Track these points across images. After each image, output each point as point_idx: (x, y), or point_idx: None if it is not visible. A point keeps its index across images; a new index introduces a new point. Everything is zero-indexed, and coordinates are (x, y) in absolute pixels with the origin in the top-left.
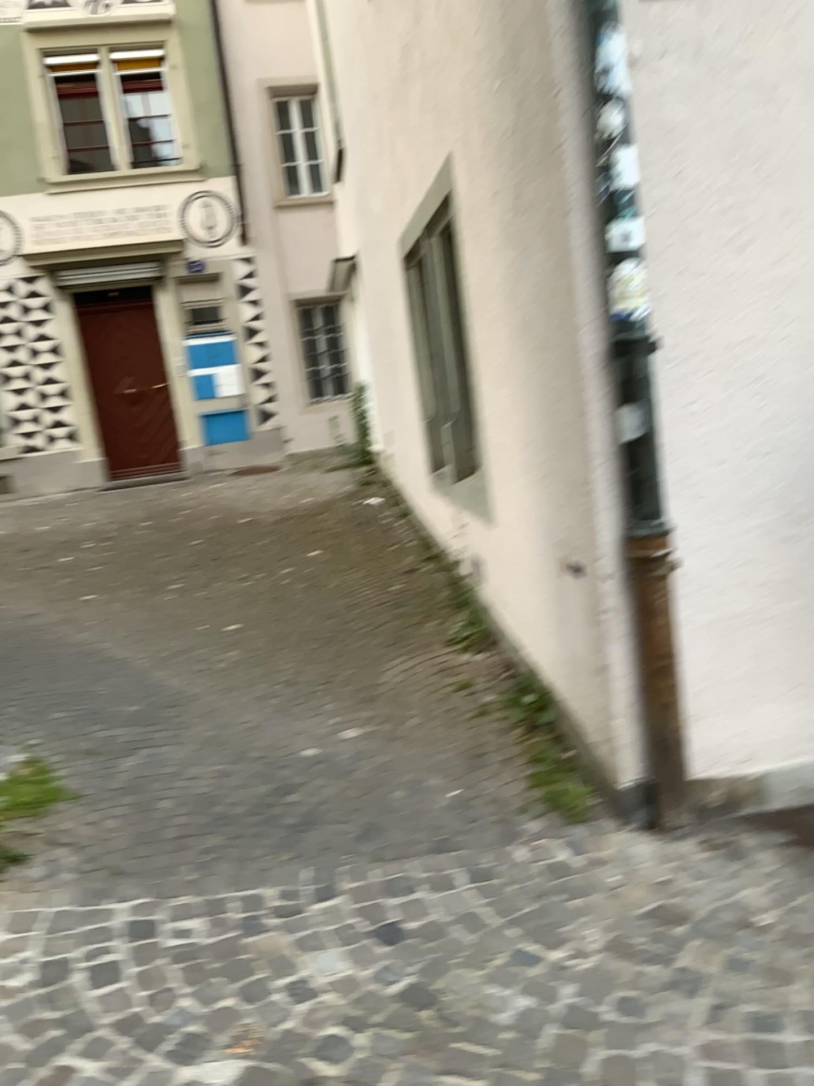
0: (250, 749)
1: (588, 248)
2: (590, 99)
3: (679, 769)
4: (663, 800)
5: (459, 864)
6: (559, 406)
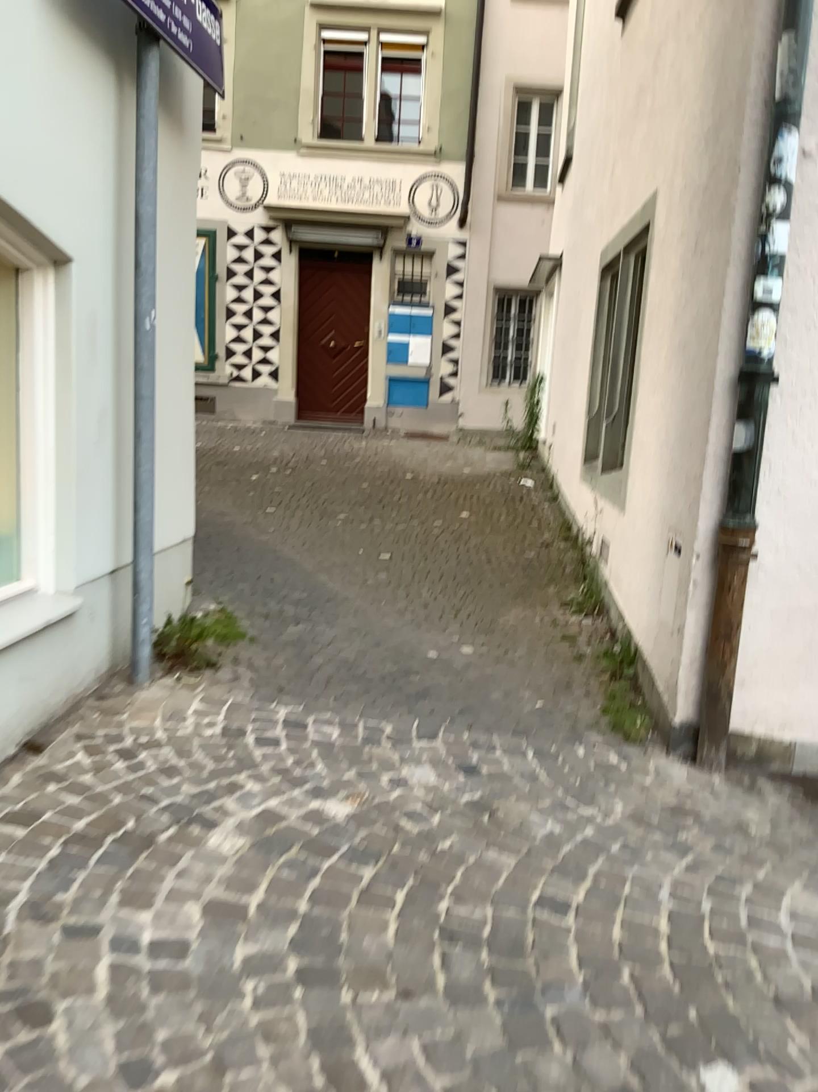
0: (386, 642)
1: (737, 292)
2: (764, 177)
3: (723, 720)
4: (704, 741)
5: (531, 746)
6: (692, 415)
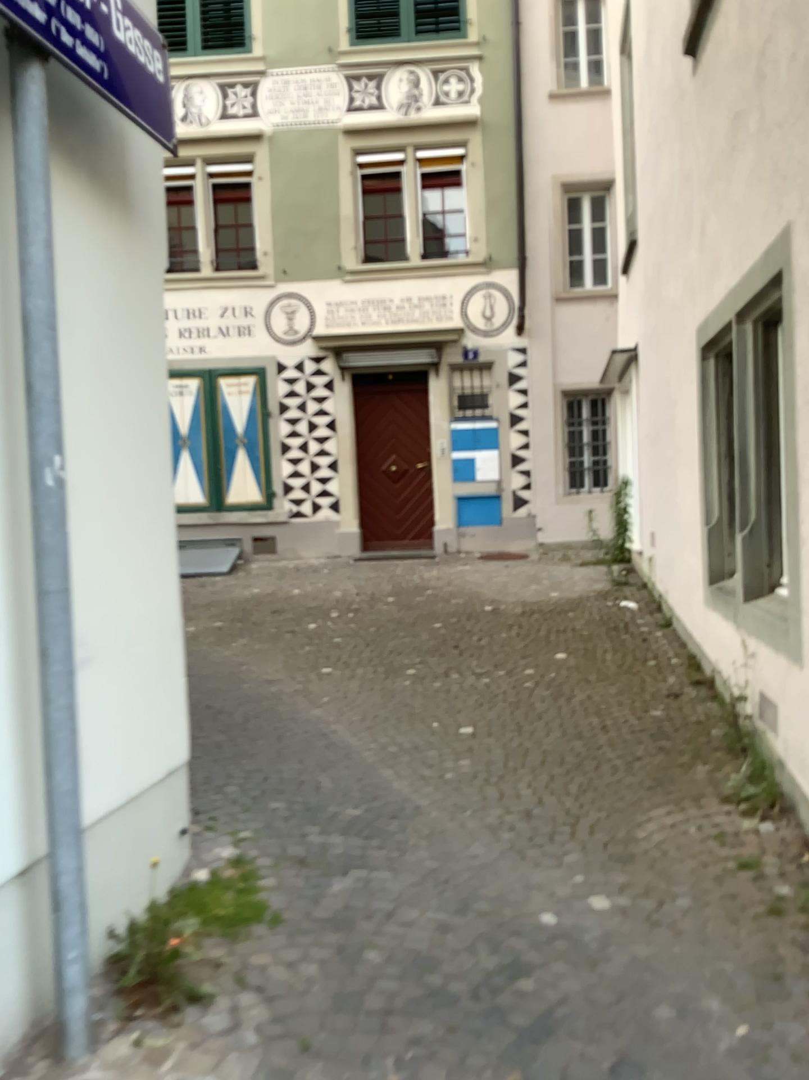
0: (476, 898)
1: None
2: None
3: None
4: None
5: None
6: None
